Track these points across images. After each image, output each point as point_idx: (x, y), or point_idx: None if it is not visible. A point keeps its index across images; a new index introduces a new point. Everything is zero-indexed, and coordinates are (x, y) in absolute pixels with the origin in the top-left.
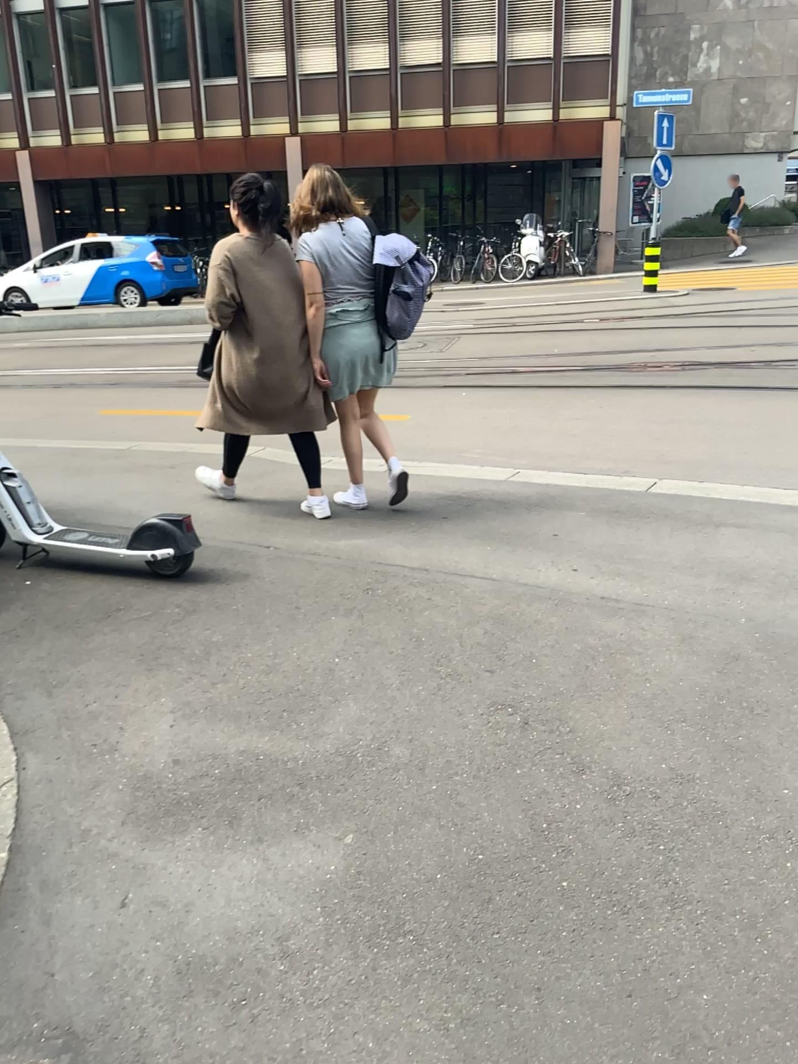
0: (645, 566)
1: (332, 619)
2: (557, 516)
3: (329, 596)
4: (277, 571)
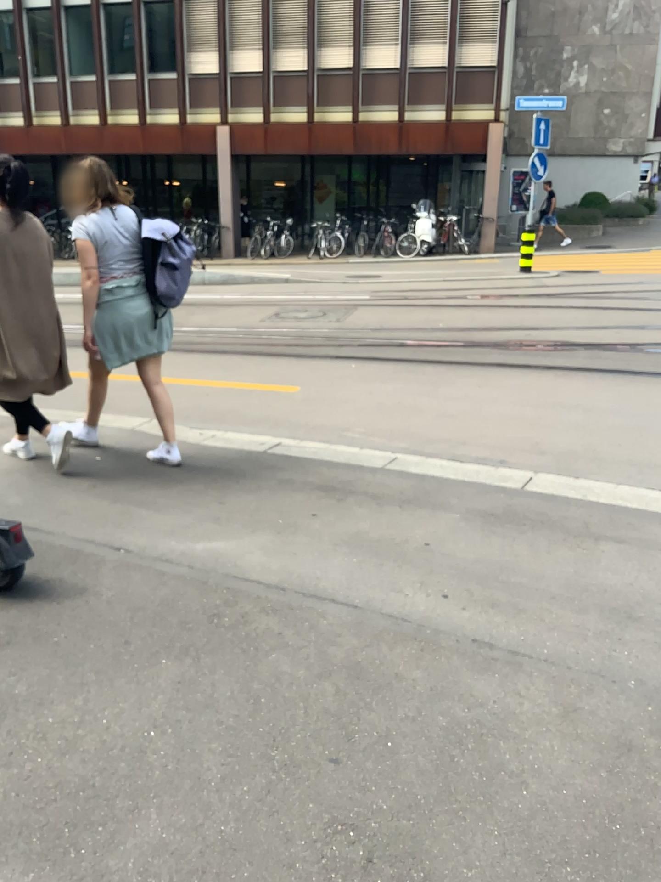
0: (520, 599)
1: (163, 663)
2: (431, 524)
3: (169, 626)
4: (121, 585)
